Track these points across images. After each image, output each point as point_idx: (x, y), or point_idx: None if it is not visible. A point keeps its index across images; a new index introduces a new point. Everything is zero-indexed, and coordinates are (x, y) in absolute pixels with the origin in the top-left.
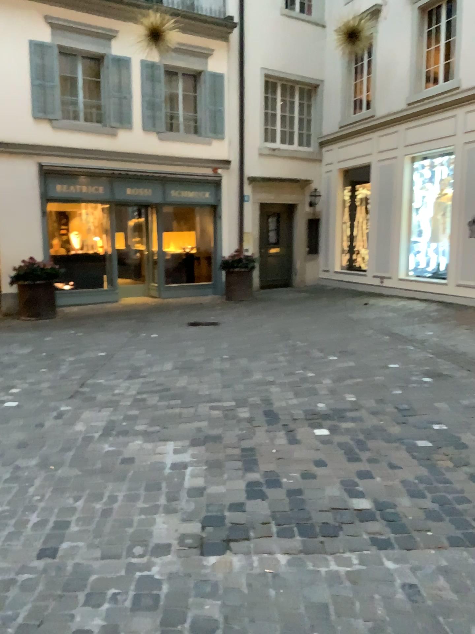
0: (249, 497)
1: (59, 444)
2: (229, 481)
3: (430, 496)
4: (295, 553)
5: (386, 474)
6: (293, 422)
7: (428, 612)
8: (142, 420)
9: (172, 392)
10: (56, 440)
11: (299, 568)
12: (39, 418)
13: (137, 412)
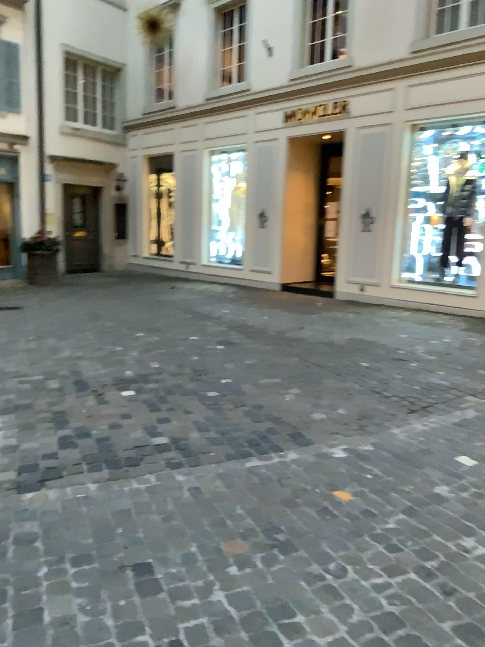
0: (61, 447)
1: None
2: (42, 438)
3: (214, 430)
4: (103, 480)
5: (181, 418)
6: (100, 388)
7: (205, 502)
8: None
9: None
10: None
11: (107, 490)
12: None
13: None
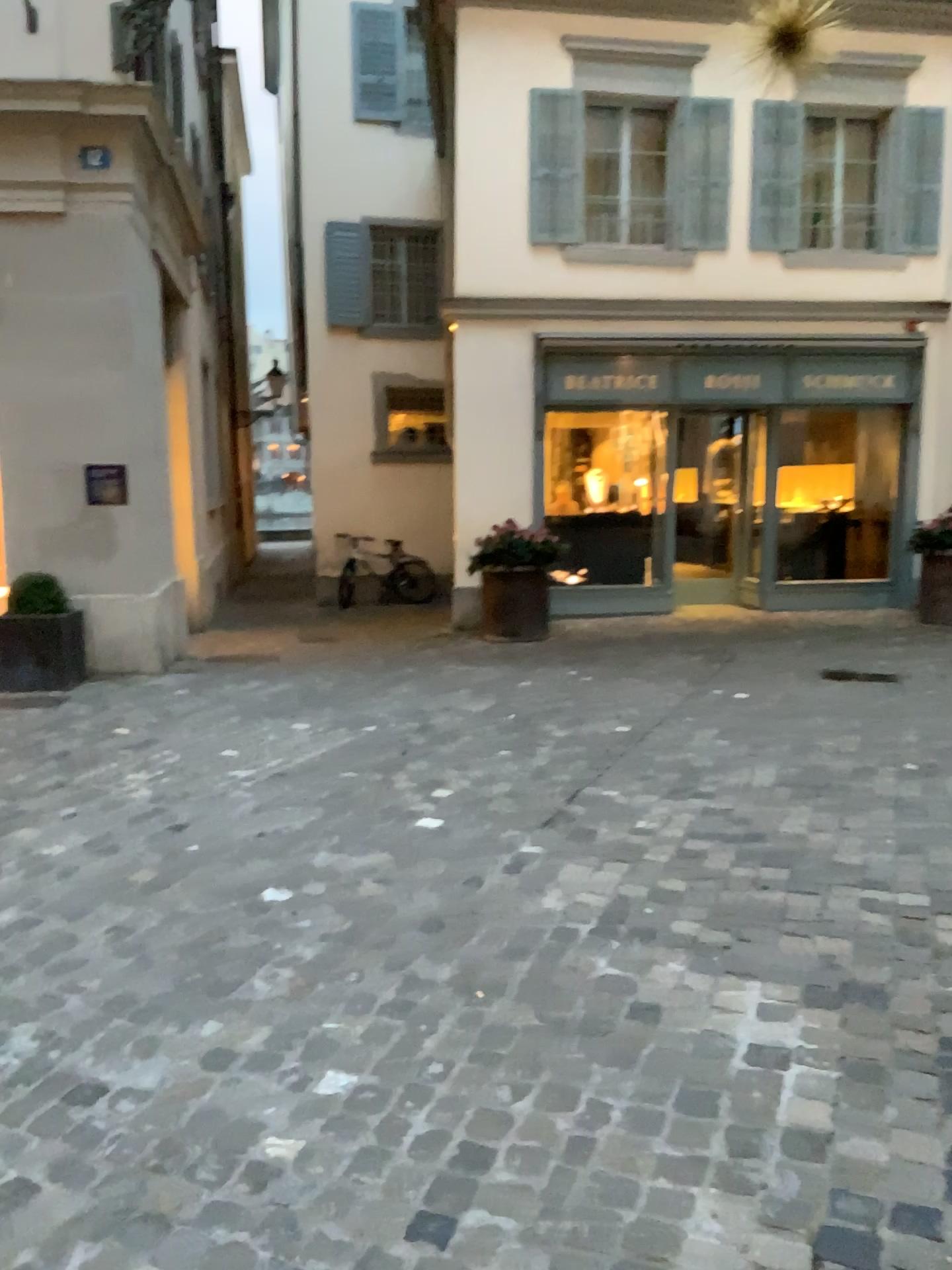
0: None
1: (503, 940)
2: (900, 1133)
3: None
4: None
5: None
6: None
7: None
8: (692, 907)
9: (771, 846)
10: (498, 927)
11: None
12: (474, 868)
13: (683, 884)
